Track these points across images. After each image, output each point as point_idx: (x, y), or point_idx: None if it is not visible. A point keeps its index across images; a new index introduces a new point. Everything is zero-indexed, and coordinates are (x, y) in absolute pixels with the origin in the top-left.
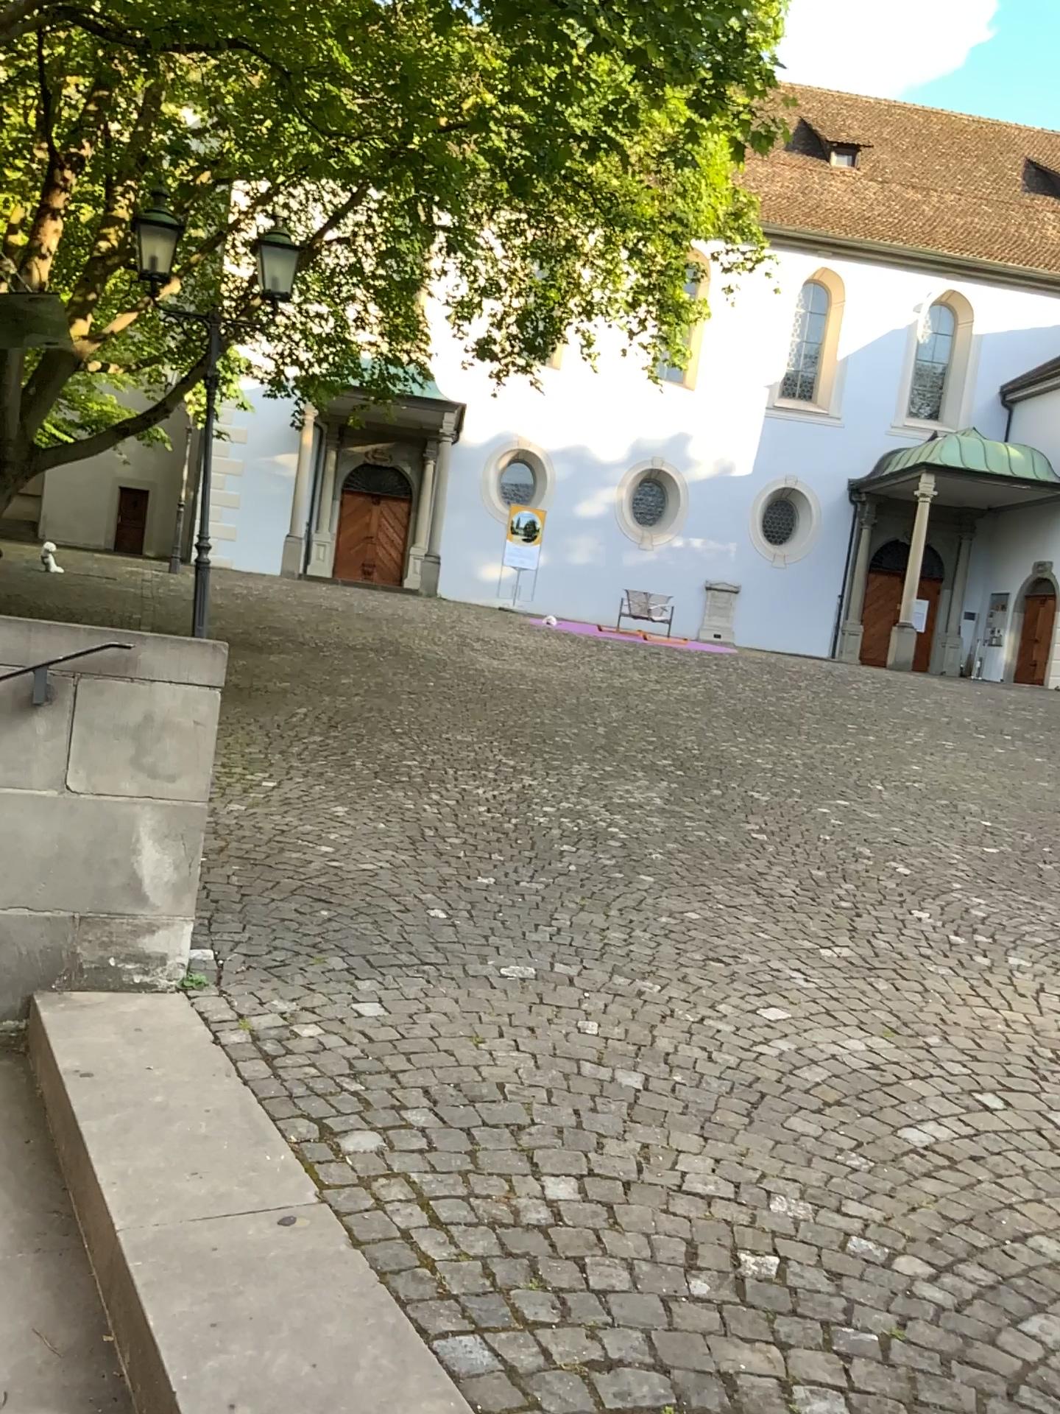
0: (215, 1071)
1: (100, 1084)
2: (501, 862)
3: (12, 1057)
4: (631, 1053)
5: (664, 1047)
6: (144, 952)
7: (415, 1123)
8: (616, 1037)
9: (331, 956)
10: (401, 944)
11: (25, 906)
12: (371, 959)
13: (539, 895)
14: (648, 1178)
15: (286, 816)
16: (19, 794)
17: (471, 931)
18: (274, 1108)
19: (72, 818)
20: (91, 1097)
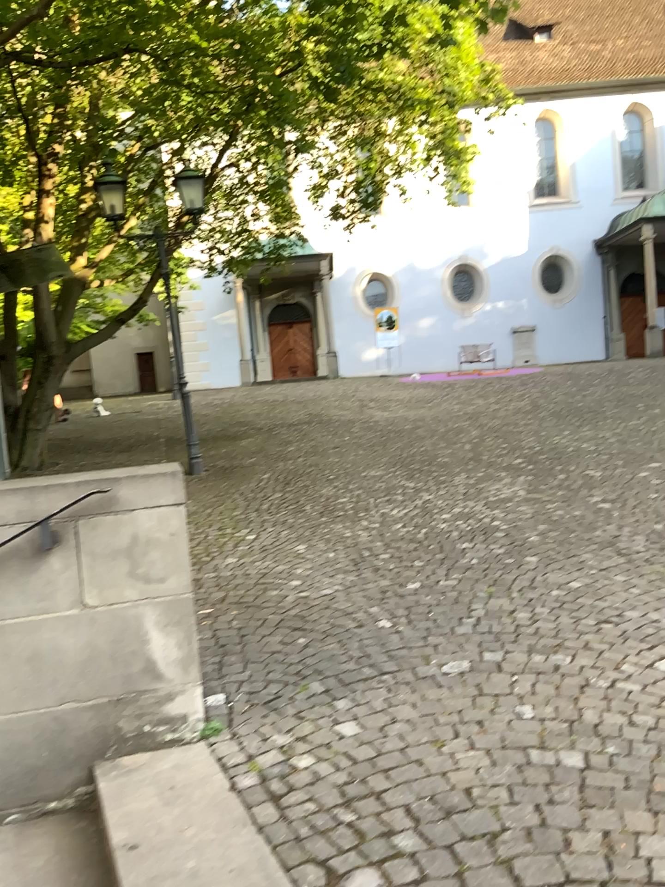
0: (233, 826)
1: (143, 858)
2: (422, 566)
3: (87, 818)
4: (565, 731)
5: (589, 718)
6: (169, 714)
7: (404, 853)
8: (547, 715)
9: (311, 681)
10: (363, 658)
11: (74, 699)
12: (342, 676)
13: (455, 589)
14: (621, 879)
15: (265, 561)
16: (51, 617)
17: (412, 633)
18: (285, 859)
19: (94, 626)
20: (136, 874)
